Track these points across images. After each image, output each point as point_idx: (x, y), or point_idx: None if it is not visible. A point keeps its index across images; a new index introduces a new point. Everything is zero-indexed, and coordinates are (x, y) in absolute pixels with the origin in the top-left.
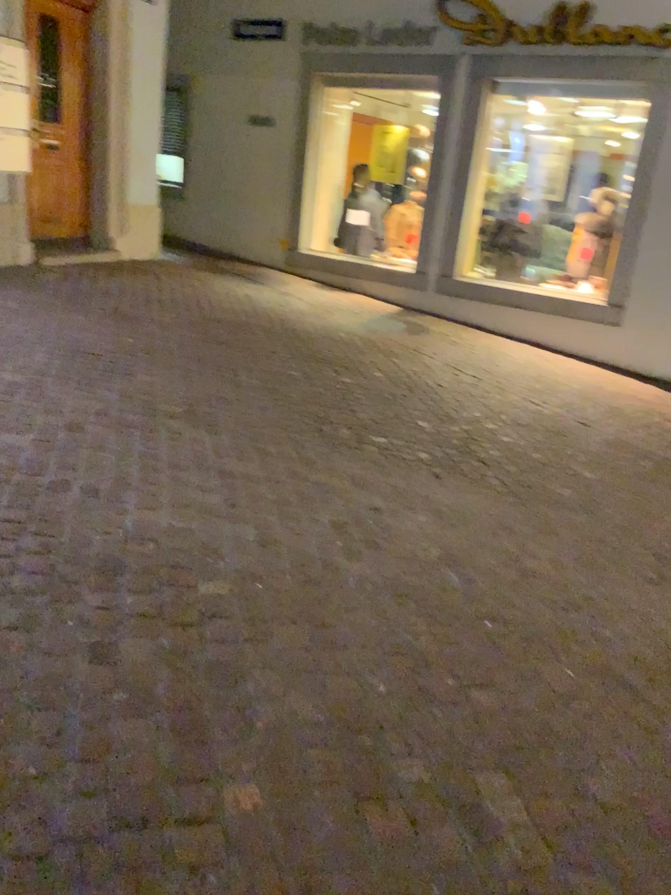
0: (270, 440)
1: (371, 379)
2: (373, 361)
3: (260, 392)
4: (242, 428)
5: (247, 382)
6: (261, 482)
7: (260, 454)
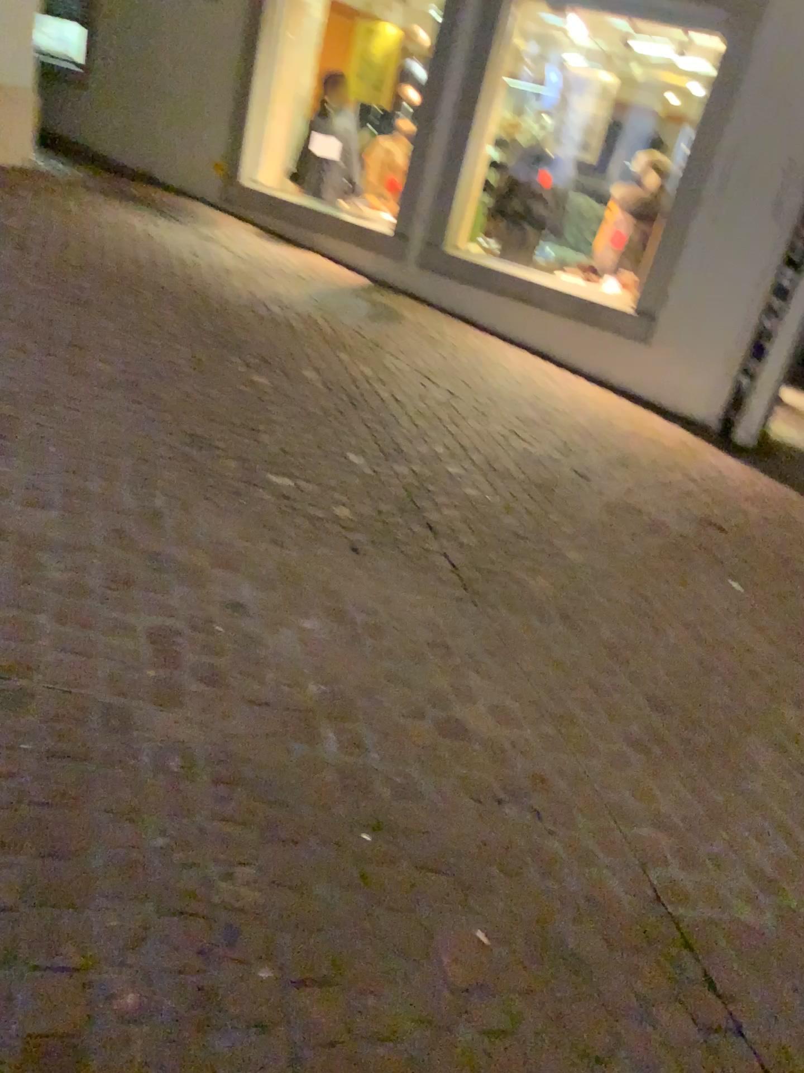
0: (97, 474)
1: (298, 383)
2: (308, 355)
3: (113, 391)
4: (59, 450)
5: (97, 371)
6: (55, 549)
7: (73, 497)
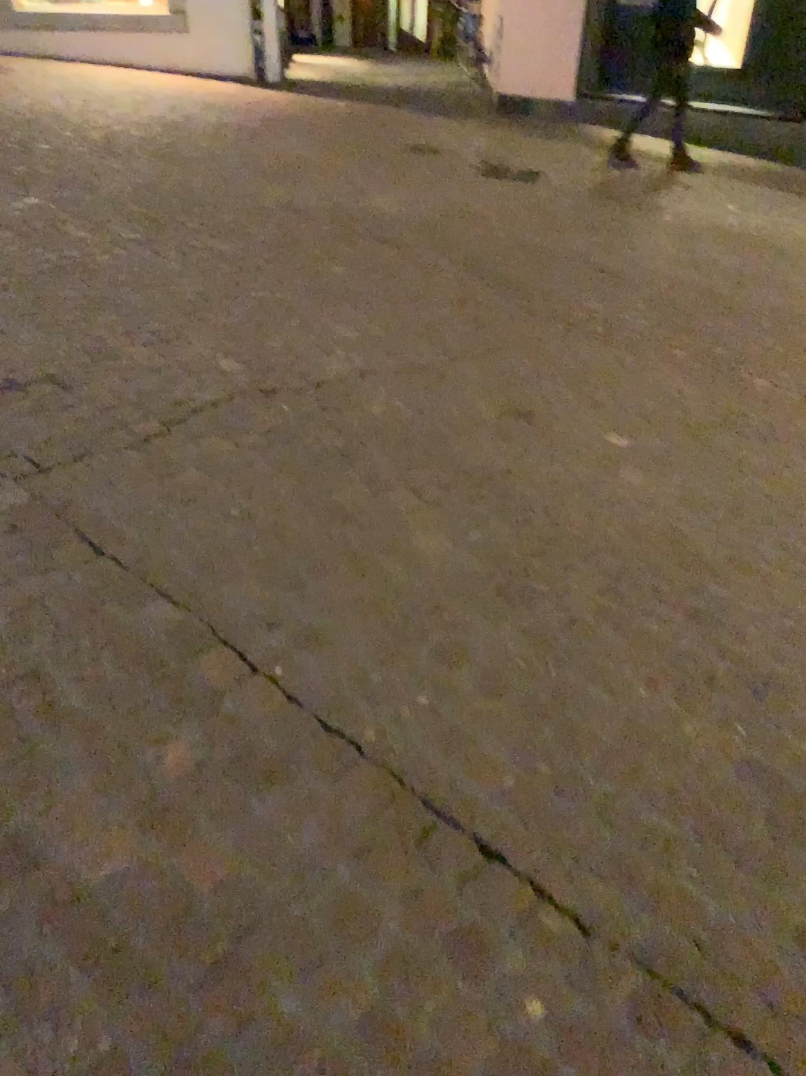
0: None
1: None
2: None
3: None
4: None
5: None
6: None
7: None
